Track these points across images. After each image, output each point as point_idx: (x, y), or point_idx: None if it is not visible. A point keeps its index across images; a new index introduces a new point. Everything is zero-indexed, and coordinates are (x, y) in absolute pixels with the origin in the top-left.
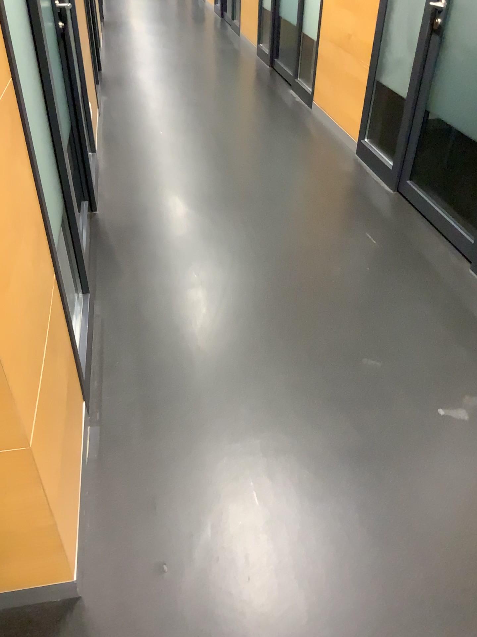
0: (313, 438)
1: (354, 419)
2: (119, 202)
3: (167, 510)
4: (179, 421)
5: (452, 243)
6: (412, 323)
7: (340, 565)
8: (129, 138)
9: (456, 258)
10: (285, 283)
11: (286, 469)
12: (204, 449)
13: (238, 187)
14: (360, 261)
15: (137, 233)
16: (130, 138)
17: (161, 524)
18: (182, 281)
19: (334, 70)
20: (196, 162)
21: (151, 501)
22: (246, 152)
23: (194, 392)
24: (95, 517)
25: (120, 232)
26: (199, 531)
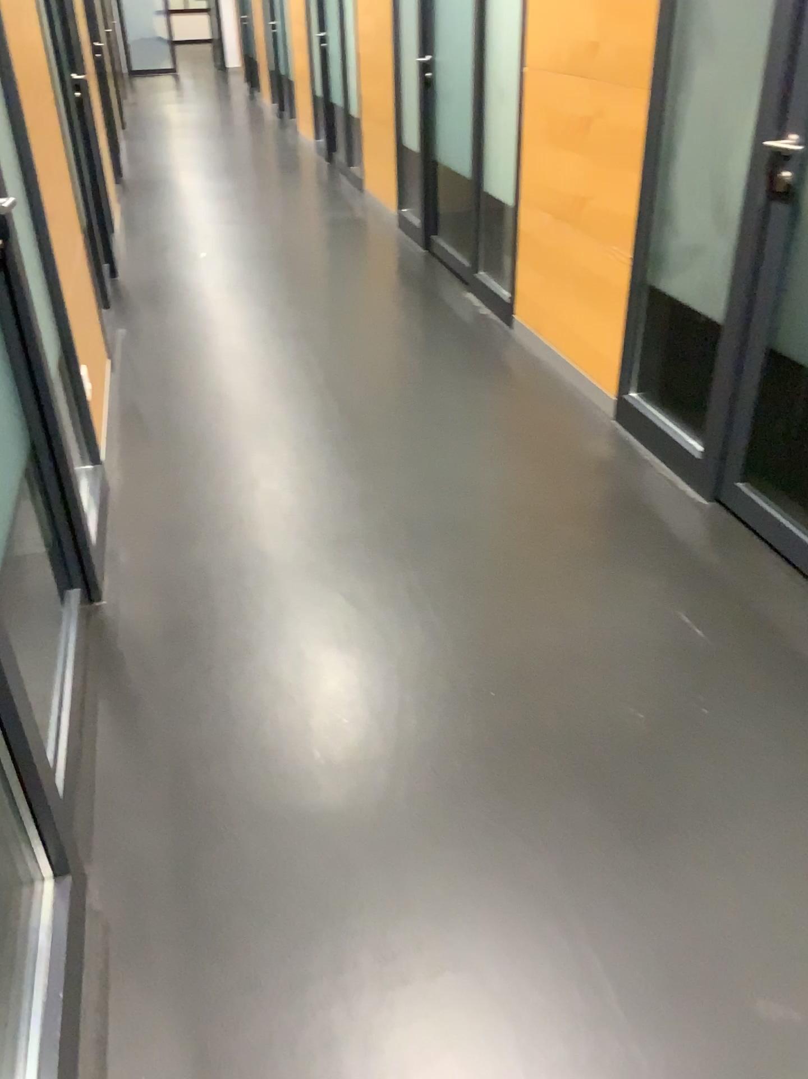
0: None
1: None
2: (149, 573)
3: None
4: None
5: None
6: None
7: None
8: (171, 414)
9: None
10: (527, 769)
11: None
12: None
13: (393, 516)
14: (680, 688)
15: (187, 657)
16: (171, 415)
17: None
18: (292, 787)
19: (556, 261)
20: (303, 462)
21: None
22: (402, 431)
23: None
24: None
25: (151, 656)
26: None
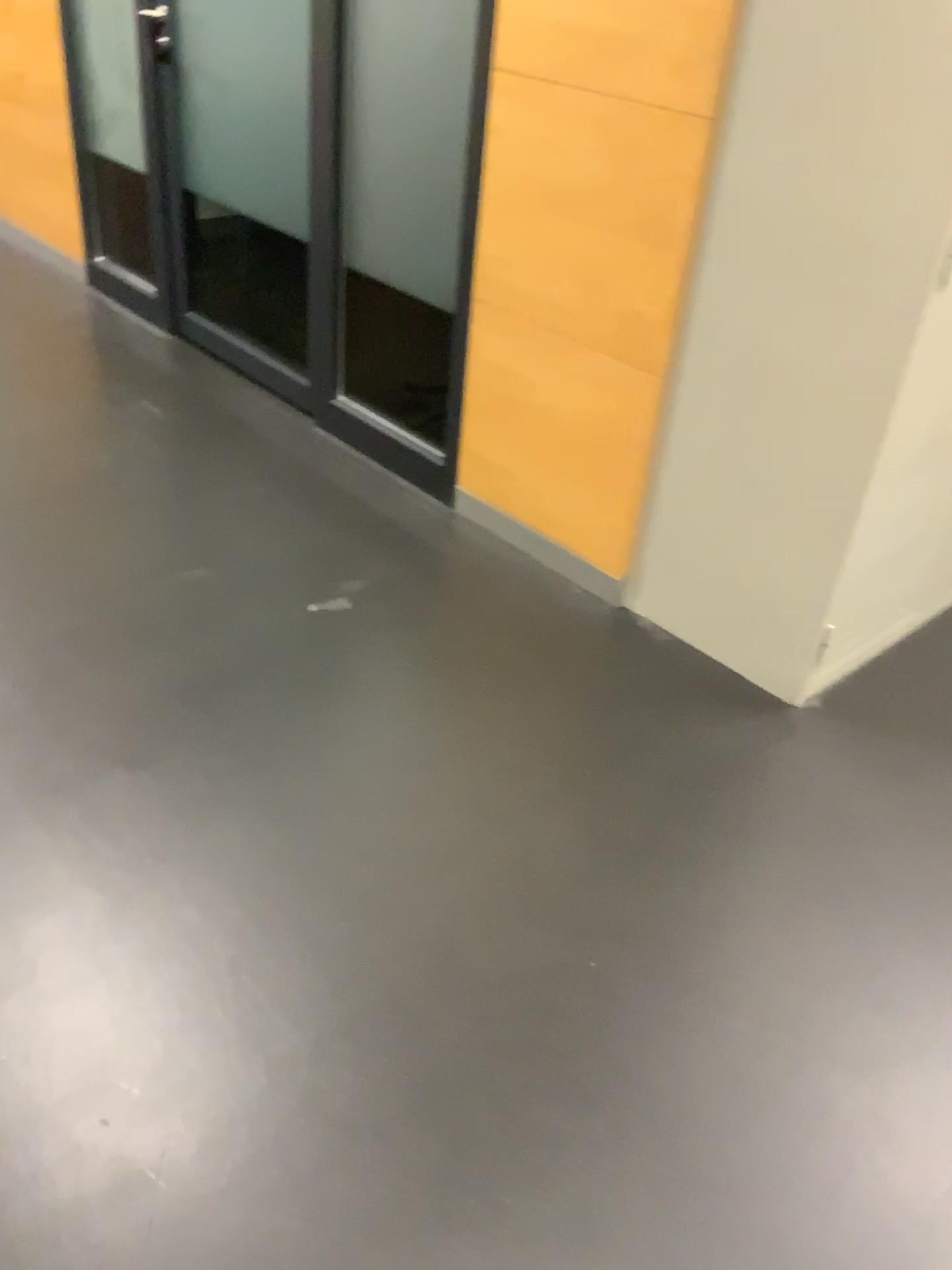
0: (131, 682)
1: (189, 642)
2: None
3: None
4: None
5: (281, 390)
6: (246, 506)
7: (214, 808)
8: None
9: (292, 410)
10: (18, 495)
11: (99, 730)
12: None
13: None
14: (141, 440)
15: None
16: None
17: None
18: None
19: (7, 142)
20: None
21: None
22: None
23: None
24: None
25: None
26: None
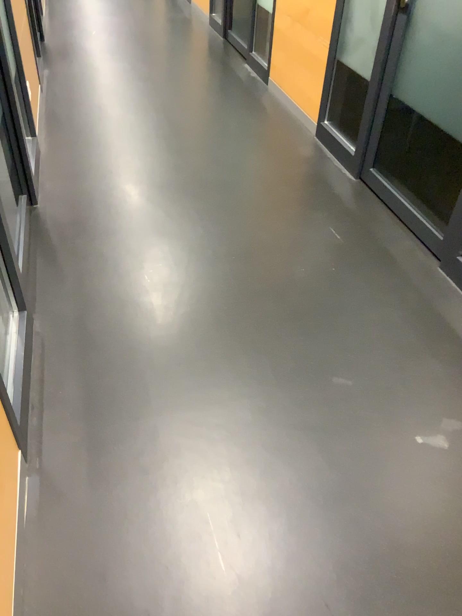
0: (283, 479)
1: (327, 453)
2: (62, 194)
3: (119, 584)
4: (132, 464)
5: (419, 237)
6: (383, 333)
7: None
8: (74, 118)
9: (424, 255)
10: (246, 288)
11: (255, 521)
12: (161, 500)
13: (192, 175)
14: (325, 259)
15: (82, 232)
16: (74, 118)
17: (112, 603)
18: (133, 289)
19: (291, 46)
20: (146, 146)
21: (100, 572)
22: (200, 134)
23: (149, 426)
24: (33, 600)
25: (63, 231)
26: (157, 610)
